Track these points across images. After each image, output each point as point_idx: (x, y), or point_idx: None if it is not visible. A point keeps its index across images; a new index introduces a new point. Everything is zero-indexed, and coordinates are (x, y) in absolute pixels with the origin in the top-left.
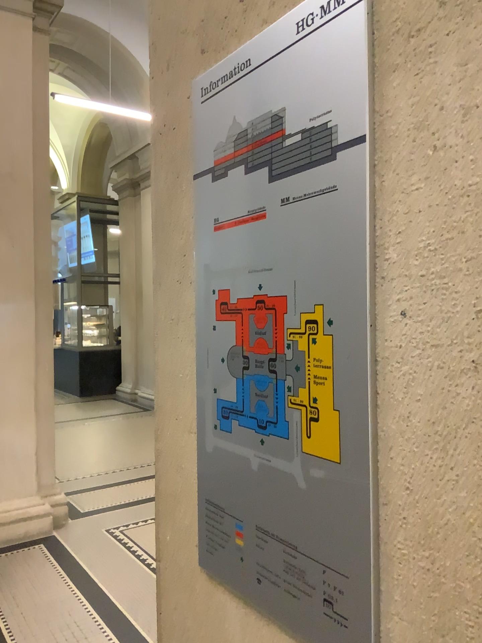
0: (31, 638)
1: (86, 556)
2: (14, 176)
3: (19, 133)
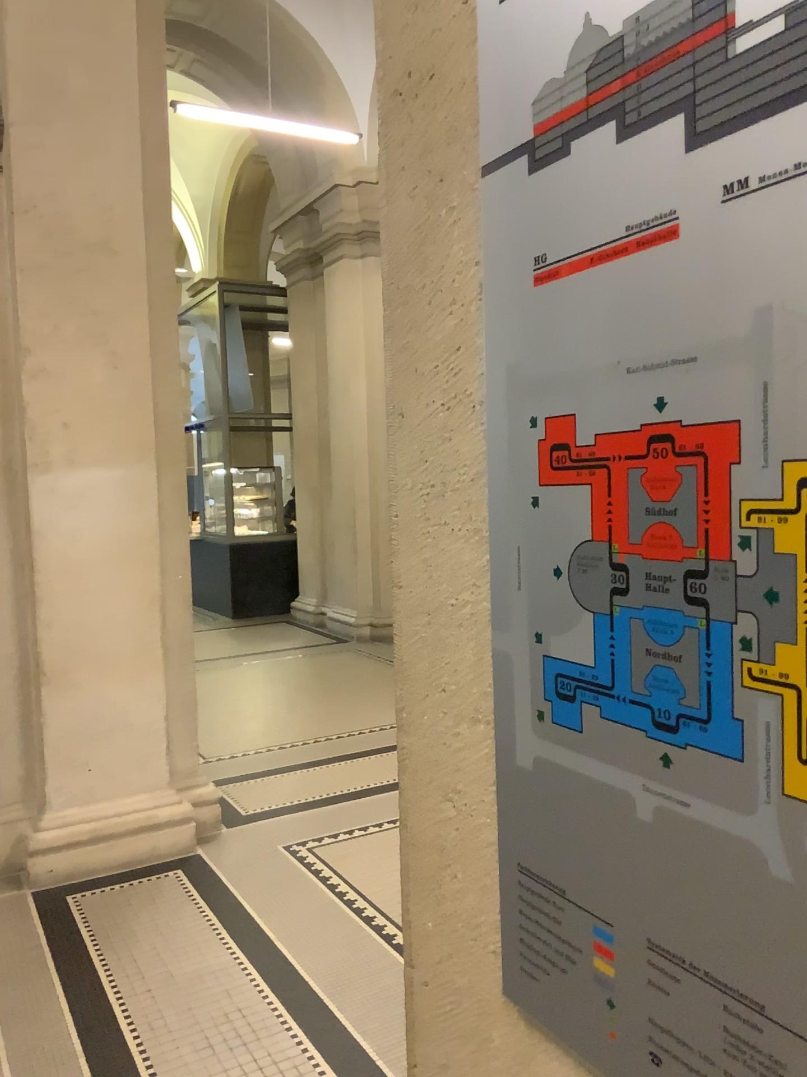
0: (172, 1038)
1: (256, 894)
2: (114, 243)
3: (120, 167)
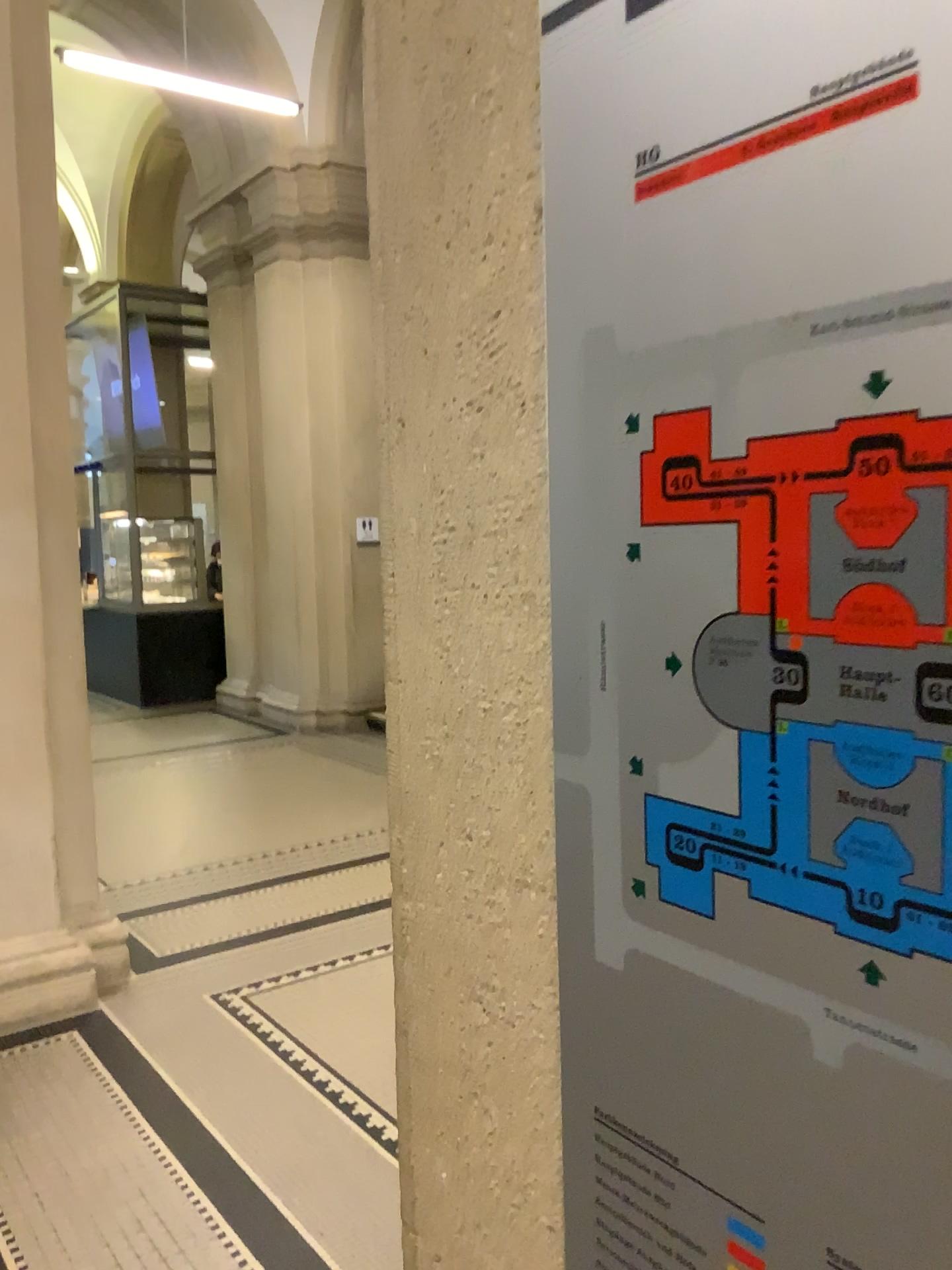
0: (65, 1262)
1: (175, 1061)
2: None
3: None
